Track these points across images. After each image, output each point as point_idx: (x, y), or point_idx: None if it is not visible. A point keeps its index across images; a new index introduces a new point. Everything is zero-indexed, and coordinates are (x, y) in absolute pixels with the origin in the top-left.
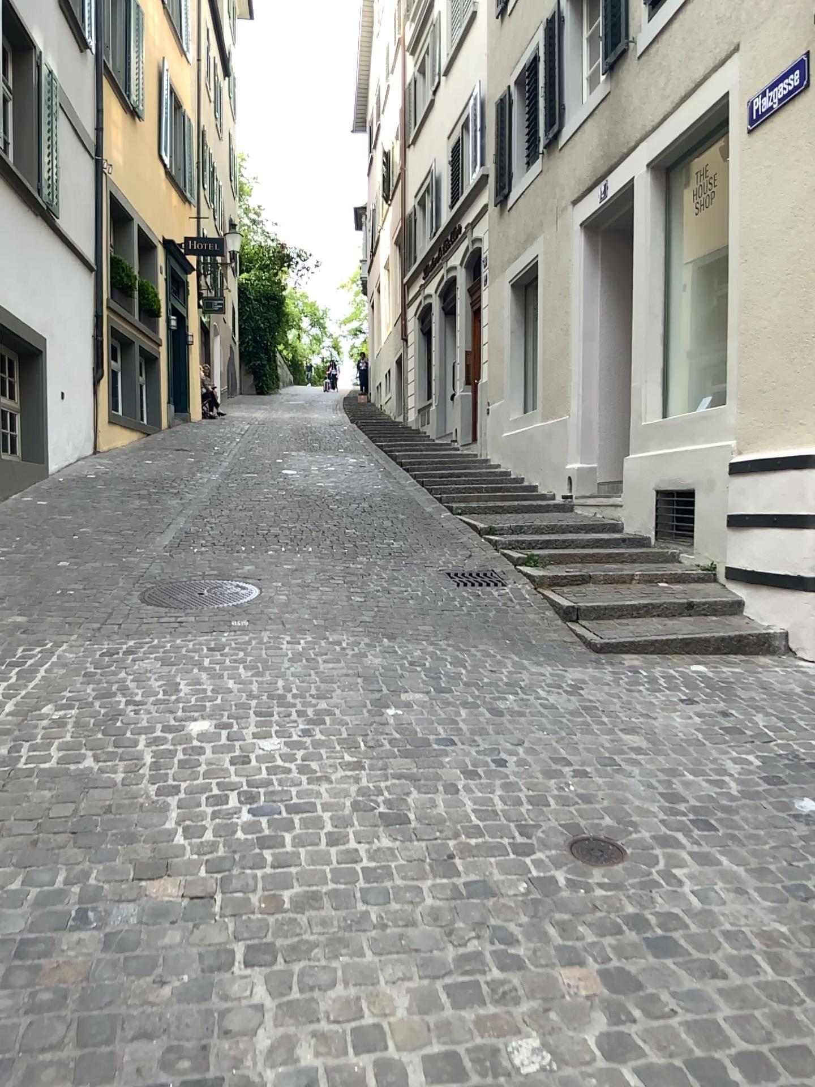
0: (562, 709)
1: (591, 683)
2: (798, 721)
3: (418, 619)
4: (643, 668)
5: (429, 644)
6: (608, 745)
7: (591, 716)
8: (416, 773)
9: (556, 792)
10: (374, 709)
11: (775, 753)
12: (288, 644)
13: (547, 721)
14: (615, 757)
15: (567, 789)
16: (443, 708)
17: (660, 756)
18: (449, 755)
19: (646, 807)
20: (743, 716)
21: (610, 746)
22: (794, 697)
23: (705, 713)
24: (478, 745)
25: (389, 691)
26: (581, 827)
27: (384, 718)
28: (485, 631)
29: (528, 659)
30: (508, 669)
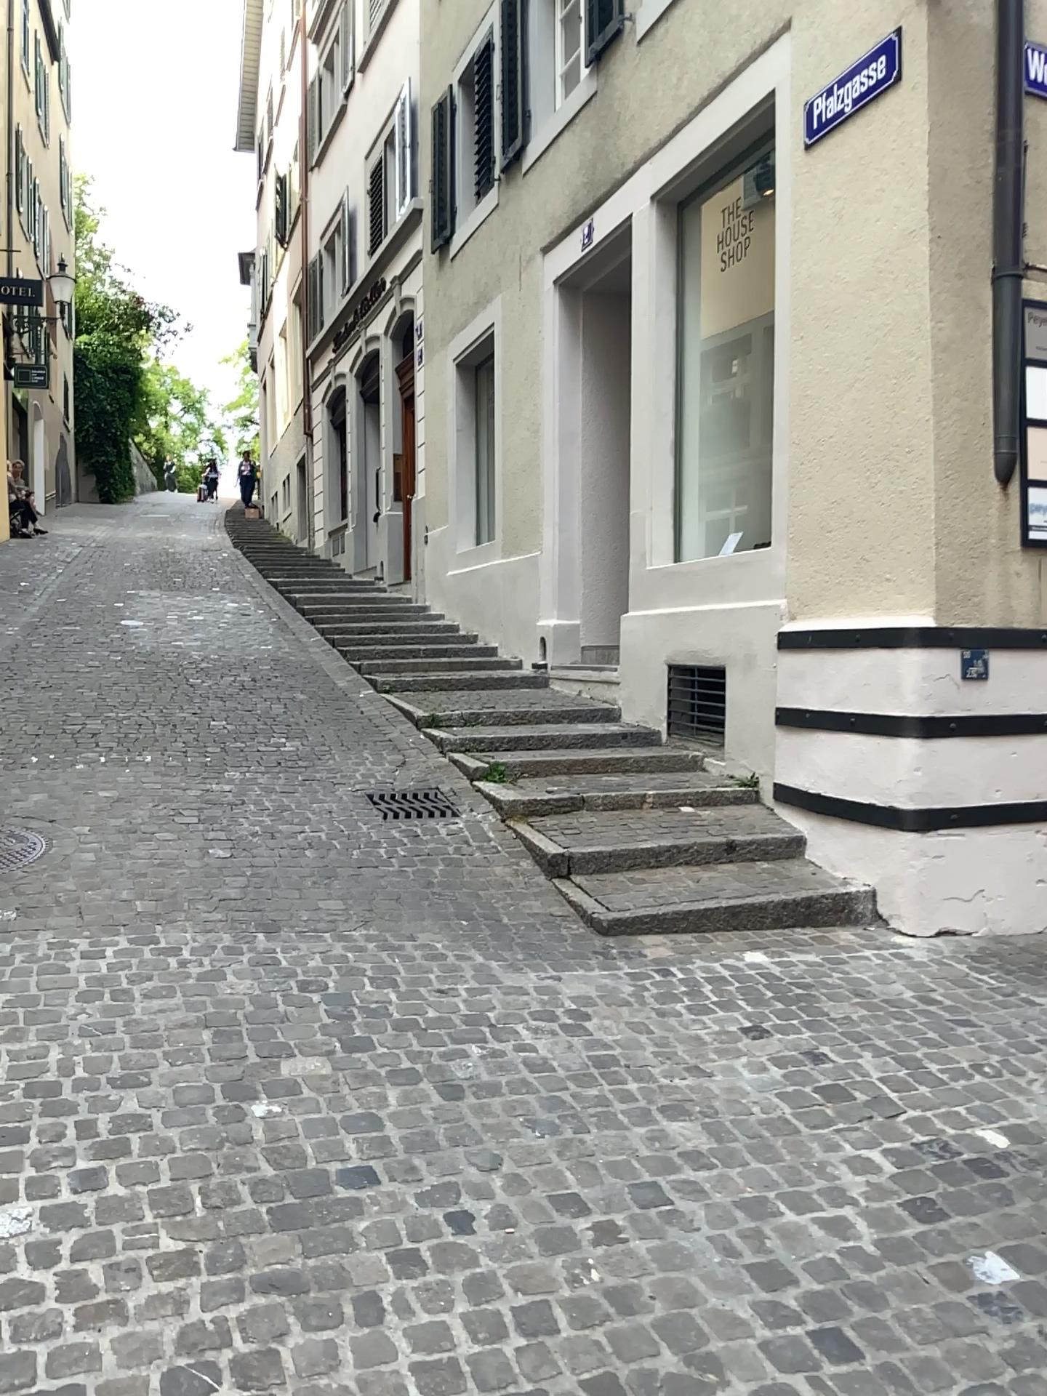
0: (562, 1074)
1: (604, 1009)
2: (929, 1066)
3: (317, 891)
4: (678, 967)
5: (334, 942)
6: (645, 1155)
7: (611, 1084)
8: (301, 1275)
9: (568, 1295)
10: (228, 1106)
11: (913, 1144)
12: (84, 961)
13: (538, 1103)
14: (662, 1184)
15: (586, 1281)
16: (356, 1090)
17: (736, 1173)
18: (366, 1212)
19: (734, 1317)
20: (845, 1060)
21: (649, 1156)
22: (910, 1012)
23: (790, 1061)
24: (419, 1181)
25: (258, 1060)
26: (623, 1391)
27: (246, 1128)
28: (428, 908)
29: (499, 963)
30: (466, 989)
